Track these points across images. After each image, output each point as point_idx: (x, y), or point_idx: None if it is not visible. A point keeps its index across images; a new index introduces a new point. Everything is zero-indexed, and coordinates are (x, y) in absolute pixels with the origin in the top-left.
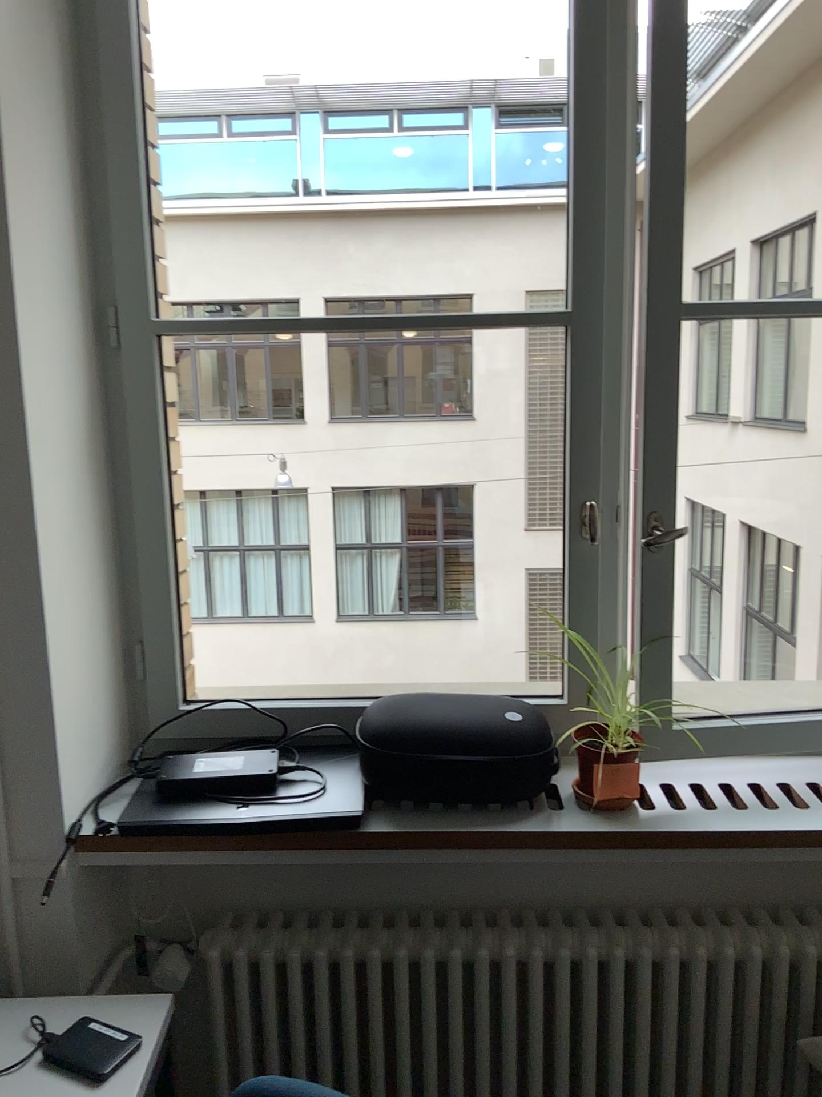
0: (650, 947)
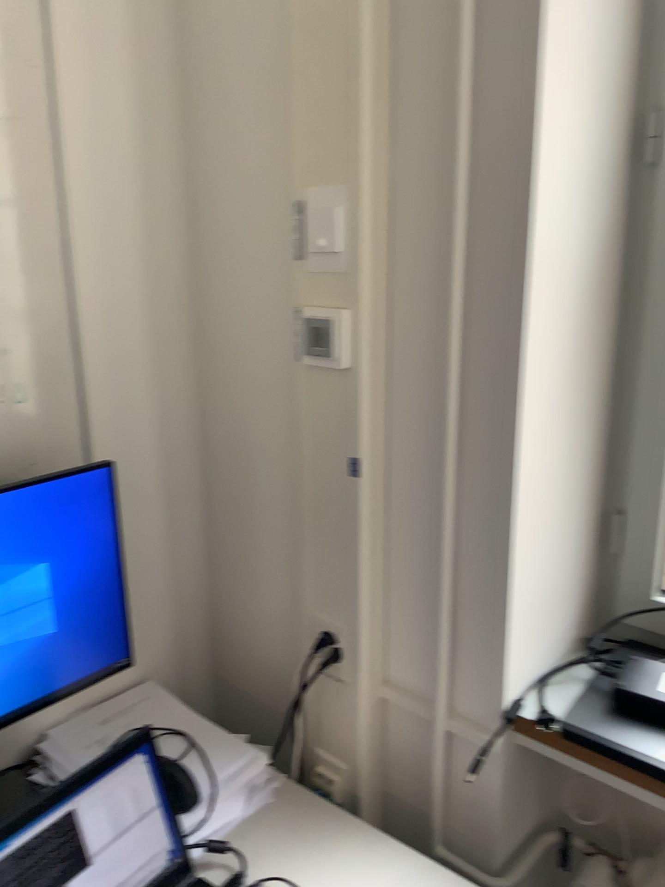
0: None
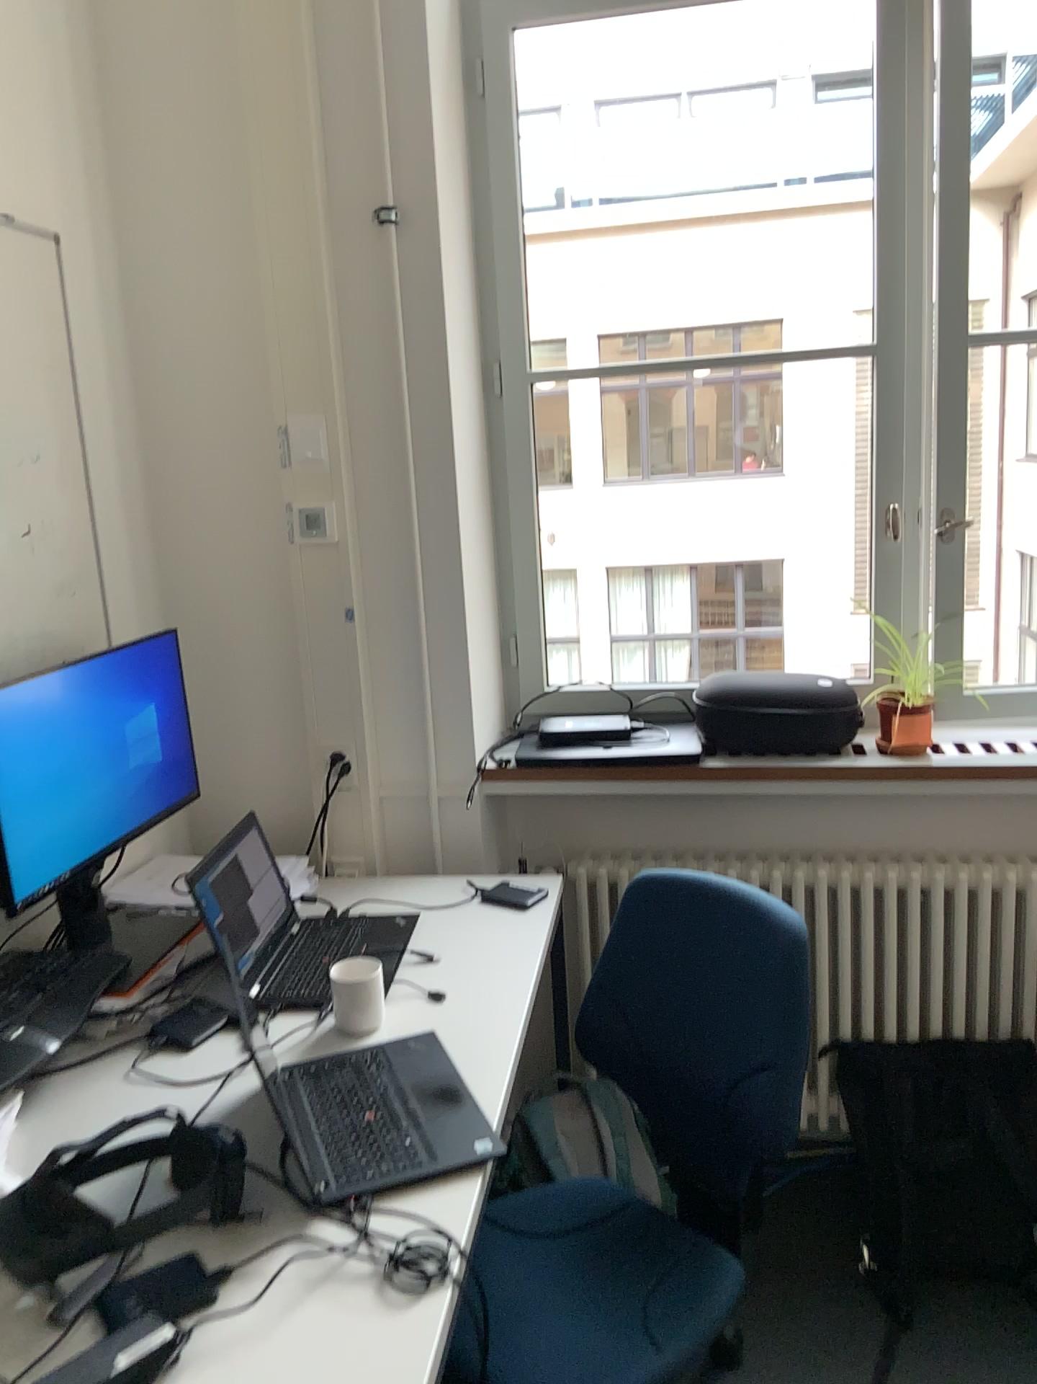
0: (943, 876)
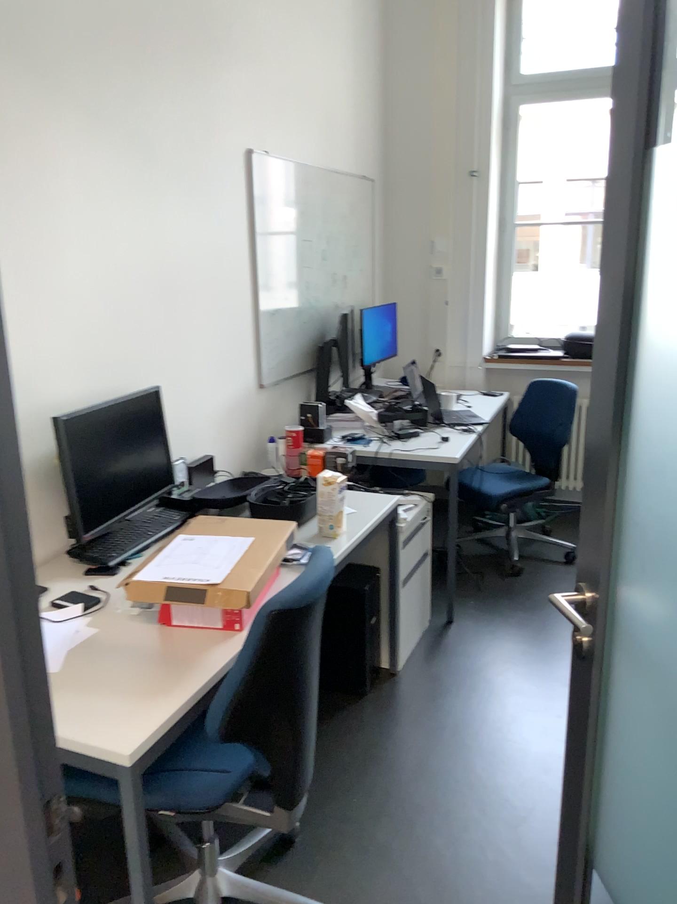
0: None
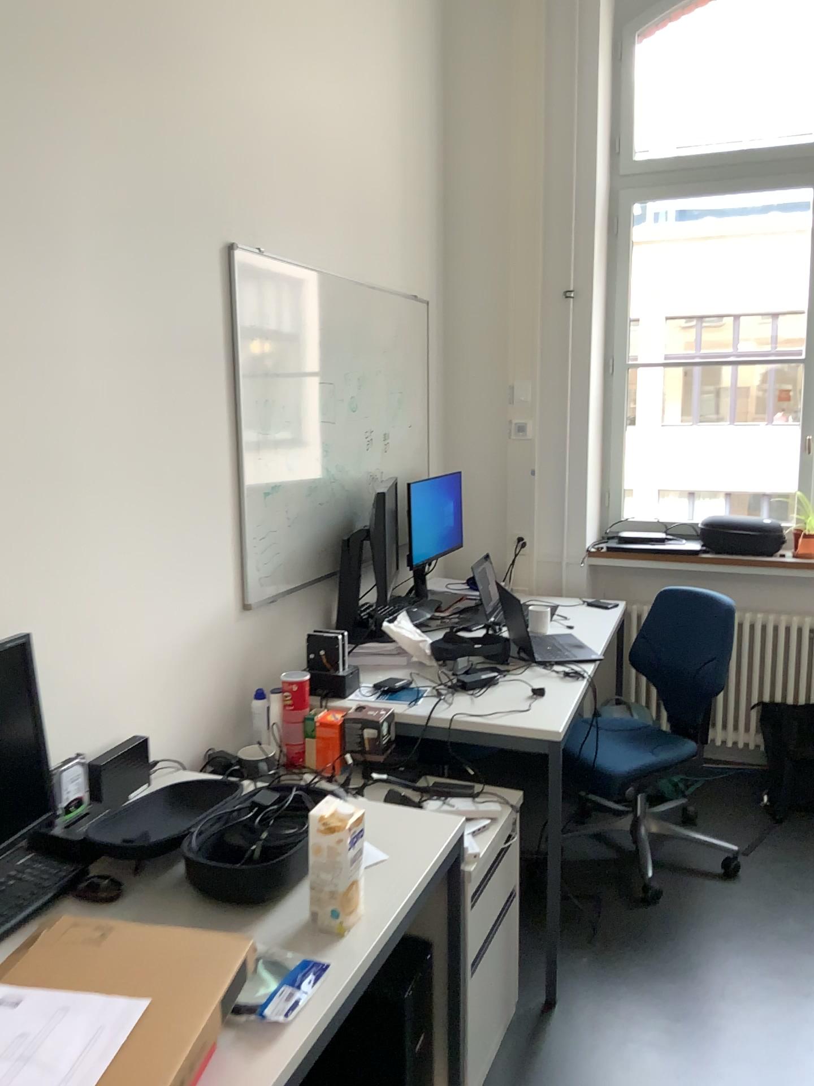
0: None
